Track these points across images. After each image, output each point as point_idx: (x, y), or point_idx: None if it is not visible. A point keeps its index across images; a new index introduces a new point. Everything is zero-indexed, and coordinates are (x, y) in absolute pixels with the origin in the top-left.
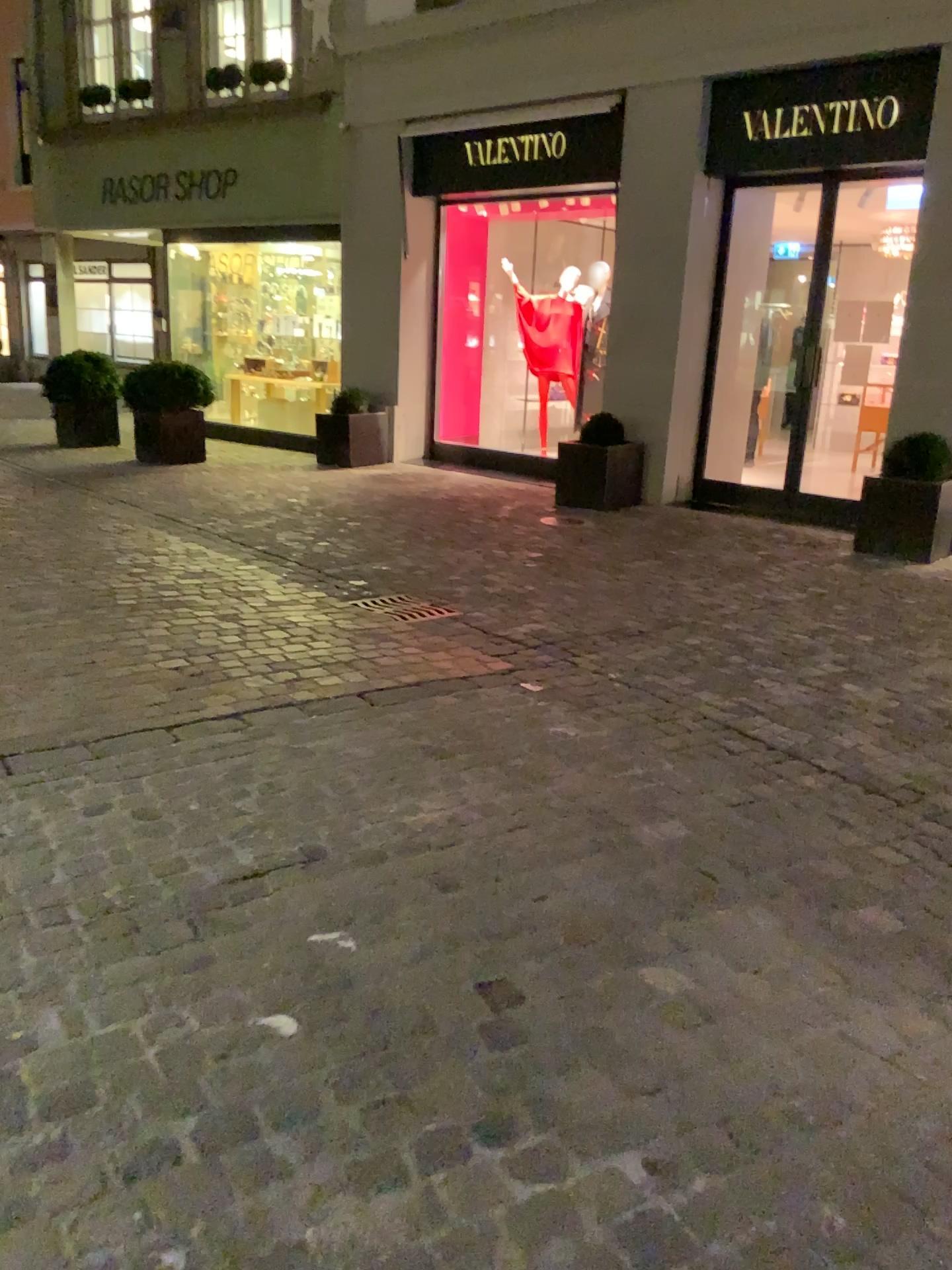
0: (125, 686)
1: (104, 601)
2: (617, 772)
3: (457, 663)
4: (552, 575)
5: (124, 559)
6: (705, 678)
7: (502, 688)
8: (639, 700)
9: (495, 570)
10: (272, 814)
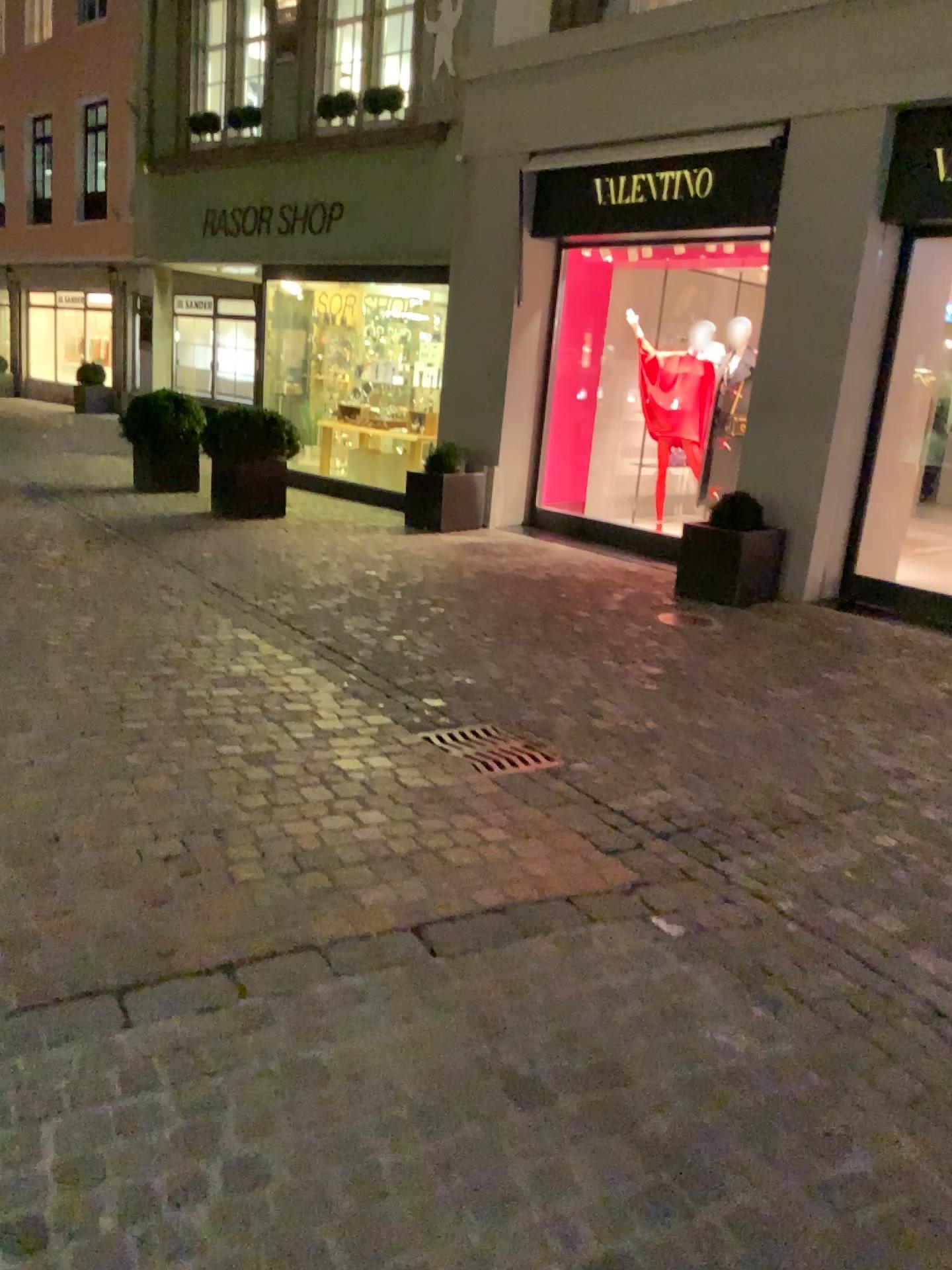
0: (81, 894)
1: (103, 726)
2: (828, 1164)
3: (560, 871)
4: (683, 712)
5: (150, 657)
6: (923, 924)
7: (627, 931)
8: (835, 973)
9: (609, 699)
10: (231, 1262)
